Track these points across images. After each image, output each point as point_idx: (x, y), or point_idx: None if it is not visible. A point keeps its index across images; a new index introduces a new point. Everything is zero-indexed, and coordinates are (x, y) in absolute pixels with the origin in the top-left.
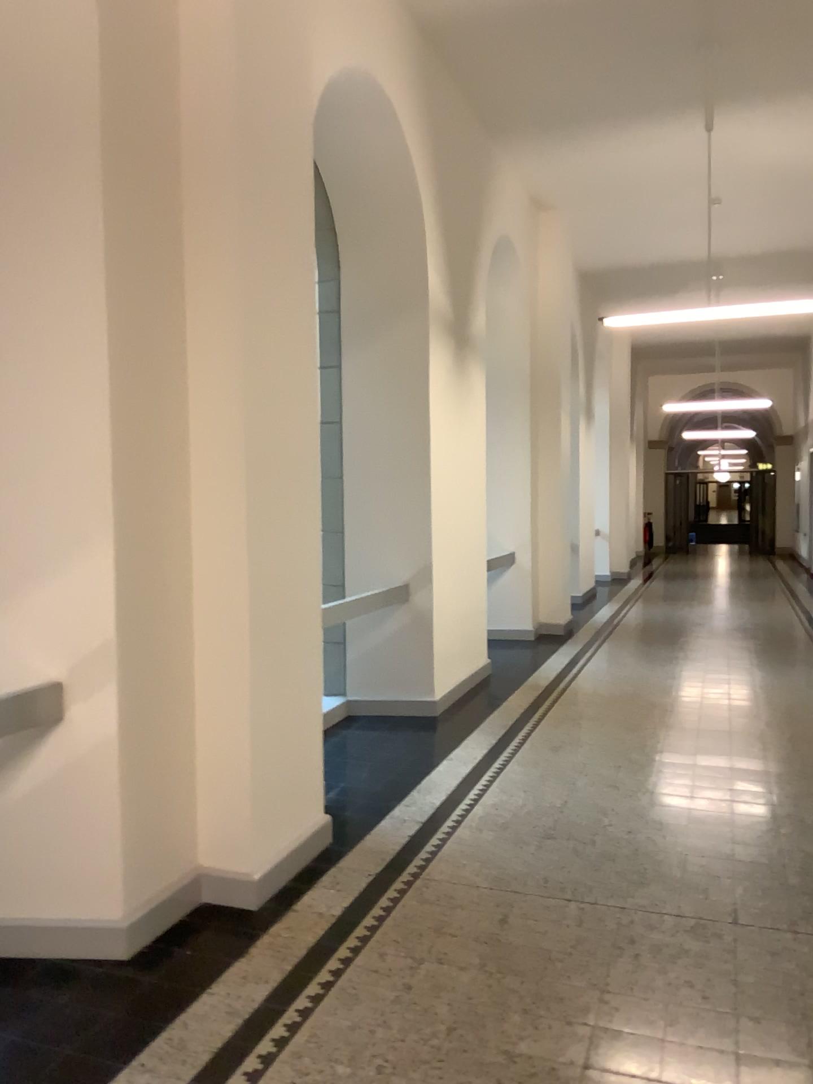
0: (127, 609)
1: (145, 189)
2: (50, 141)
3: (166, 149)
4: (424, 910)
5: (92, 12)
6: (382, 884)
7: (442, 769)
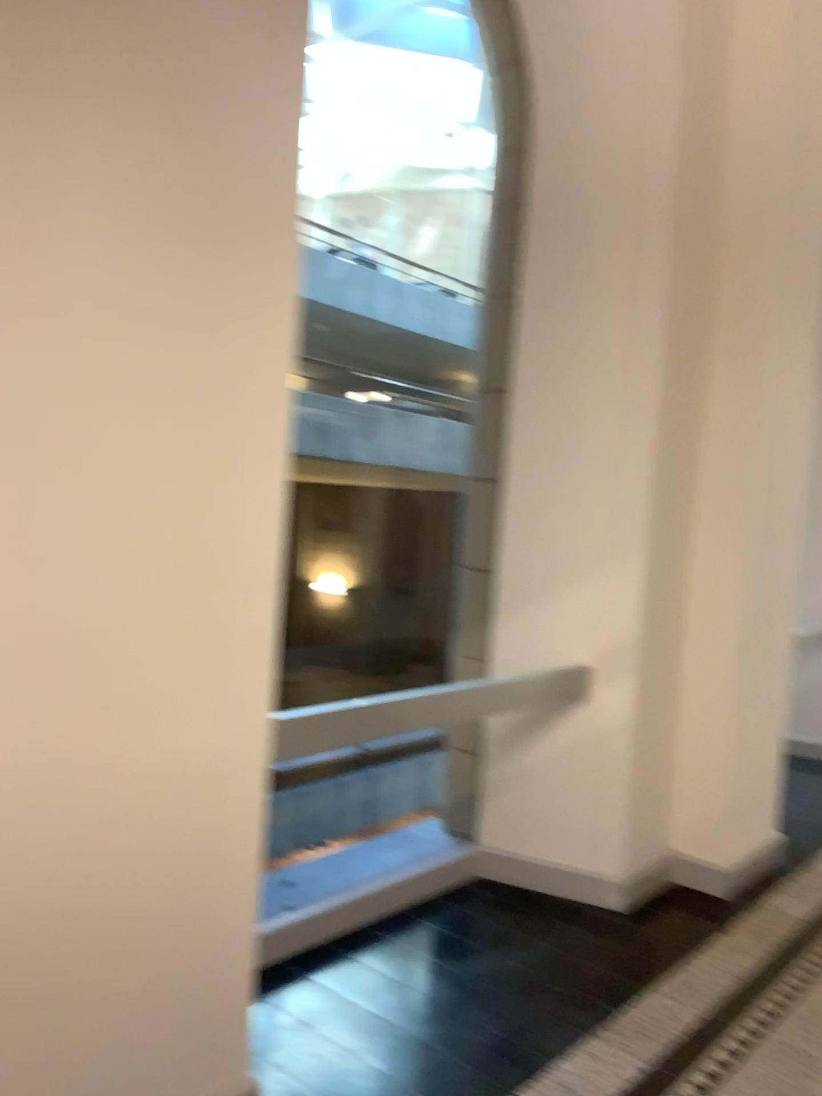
0: (646, 616)
1: (690, 259)
2: (624, 225)
3: (707, 224)
4: None
5: (671, 117)
6: None
7: None
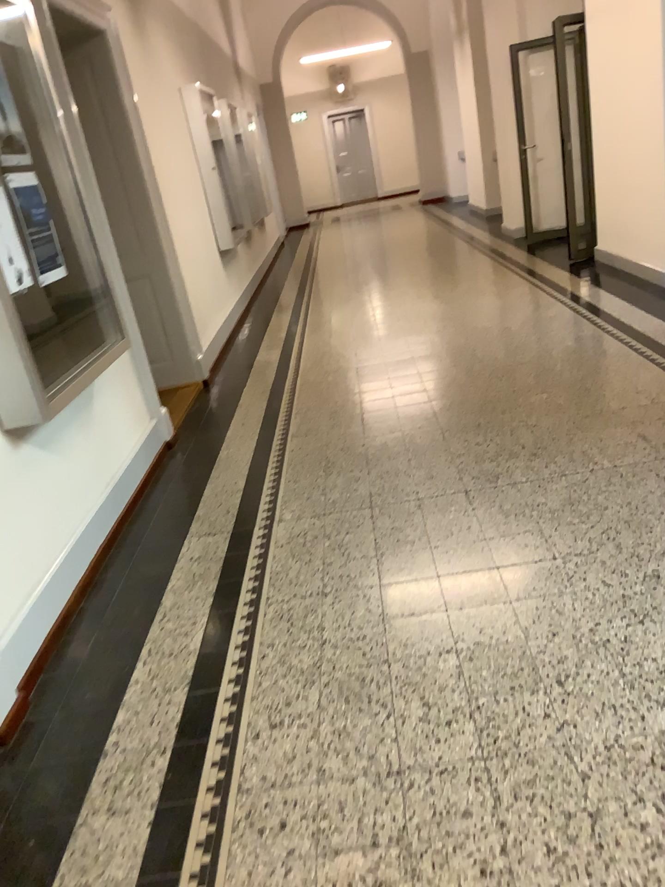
0: None
1: None
2: None
3: None
4: None
5: None
6: None
7: None
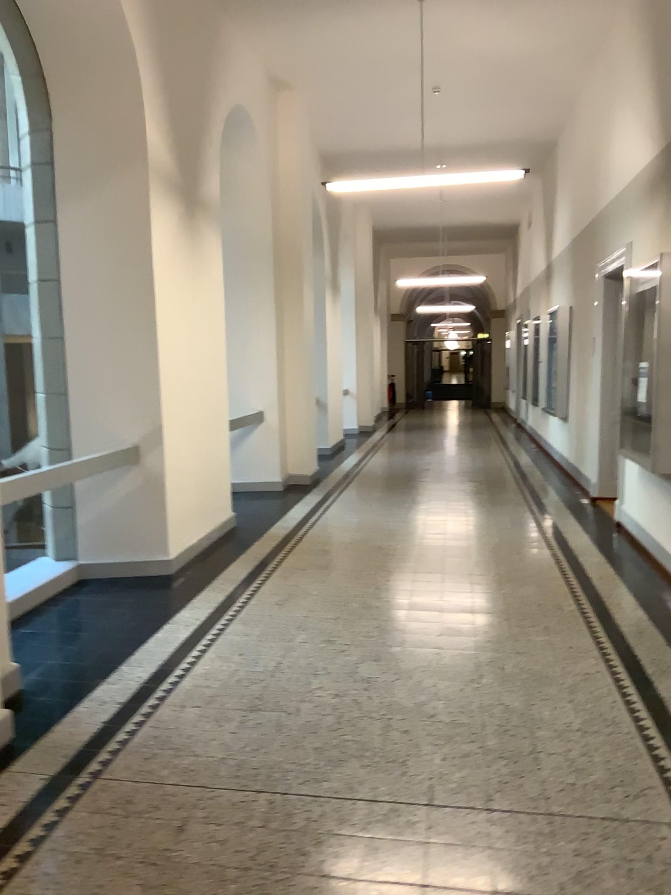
0: None
1: None
2: None
3: None
4: (93, 822)
5: None
6: (54, 789)
7: (160, 635)
